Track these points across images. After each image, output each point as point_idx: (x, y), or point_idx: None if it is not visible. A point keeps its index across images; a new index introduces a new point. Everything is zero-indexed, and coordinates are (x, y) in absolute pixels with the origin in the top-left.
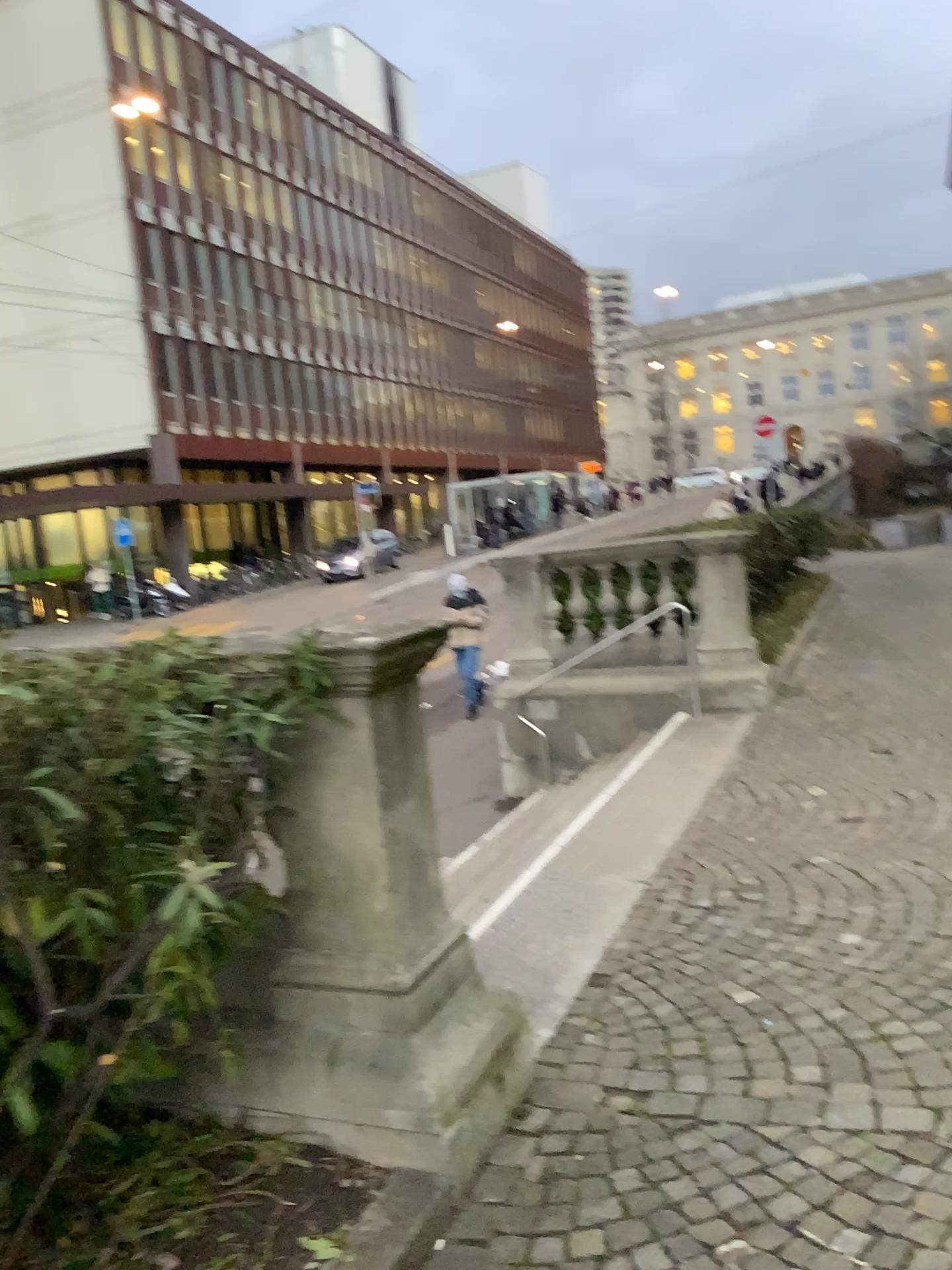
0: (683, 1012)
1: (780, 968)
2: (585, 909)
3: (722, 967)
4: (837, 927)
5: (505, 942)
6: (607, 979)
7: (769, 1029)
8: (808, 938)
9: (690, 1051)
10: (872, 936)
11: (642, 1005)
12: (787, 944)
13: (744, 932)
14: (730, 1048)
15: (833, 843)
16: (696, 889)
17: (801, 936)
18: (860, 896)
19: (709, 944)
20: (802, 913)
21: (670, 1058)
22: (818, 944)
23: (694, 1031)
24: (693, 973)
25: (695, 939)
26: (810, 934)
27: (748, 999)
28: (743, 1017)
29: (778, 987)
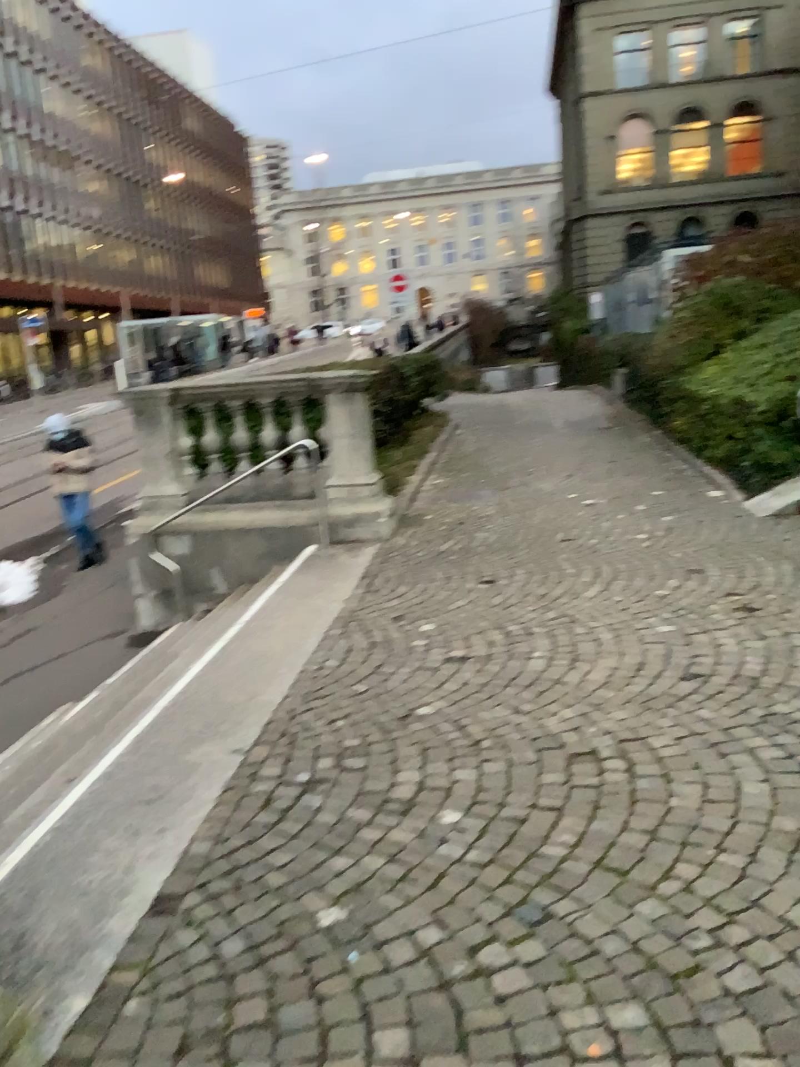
0: (255, 948)
1: (373, 867)
2: (166, 797)
3: (310, 870)
4: (438, 802)
5: (65, 848)
6: (176, 898)
7: (353, 967)
8: (406, 822)
9: (255, 1014)
10: (474, 812)
11: (210, 938)
12: (384, 831)
13: (339, 817)
14: (303, 1005)
15: (438, 696)
16: (292, 764)
17: (400, 817)
18: (463, 761)
19: (299, 838)
20: (403, 789)
21: (227, 1031)
22: (416, 829)
23: (264, 978)
24: (275, 884)
25: (285, 831)
26: (410, 815)
27: (333, 919)
28: (324, 951)
29: (369, 898)
